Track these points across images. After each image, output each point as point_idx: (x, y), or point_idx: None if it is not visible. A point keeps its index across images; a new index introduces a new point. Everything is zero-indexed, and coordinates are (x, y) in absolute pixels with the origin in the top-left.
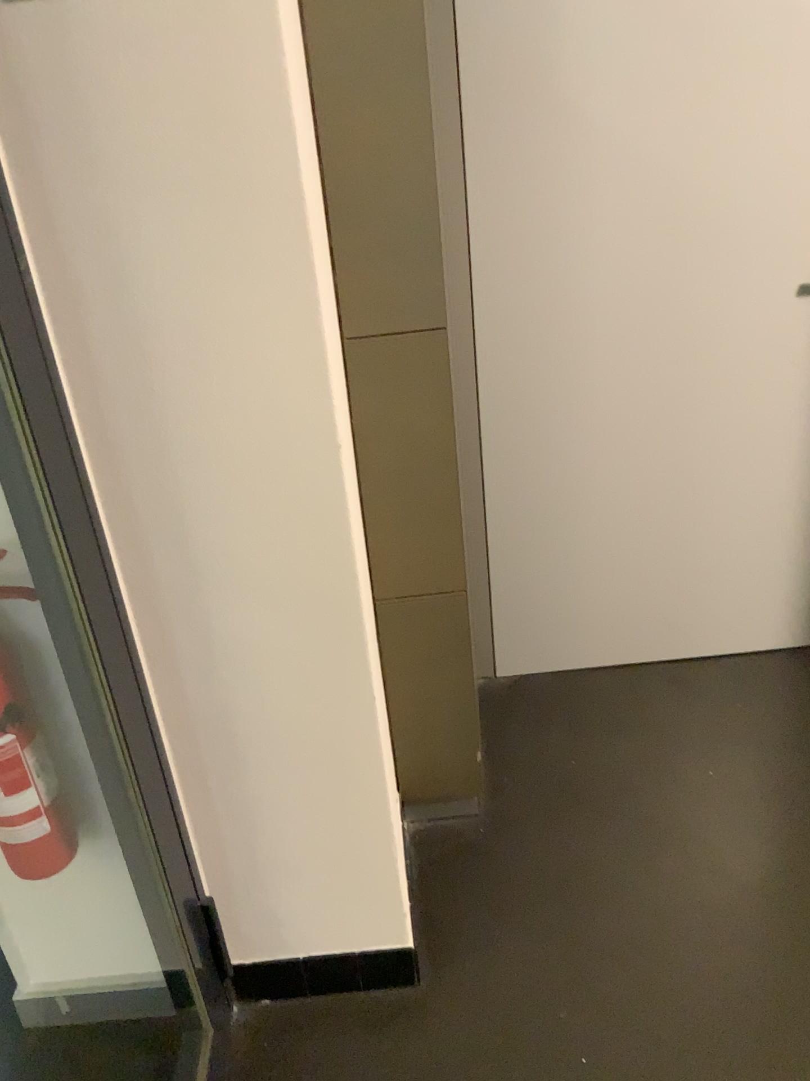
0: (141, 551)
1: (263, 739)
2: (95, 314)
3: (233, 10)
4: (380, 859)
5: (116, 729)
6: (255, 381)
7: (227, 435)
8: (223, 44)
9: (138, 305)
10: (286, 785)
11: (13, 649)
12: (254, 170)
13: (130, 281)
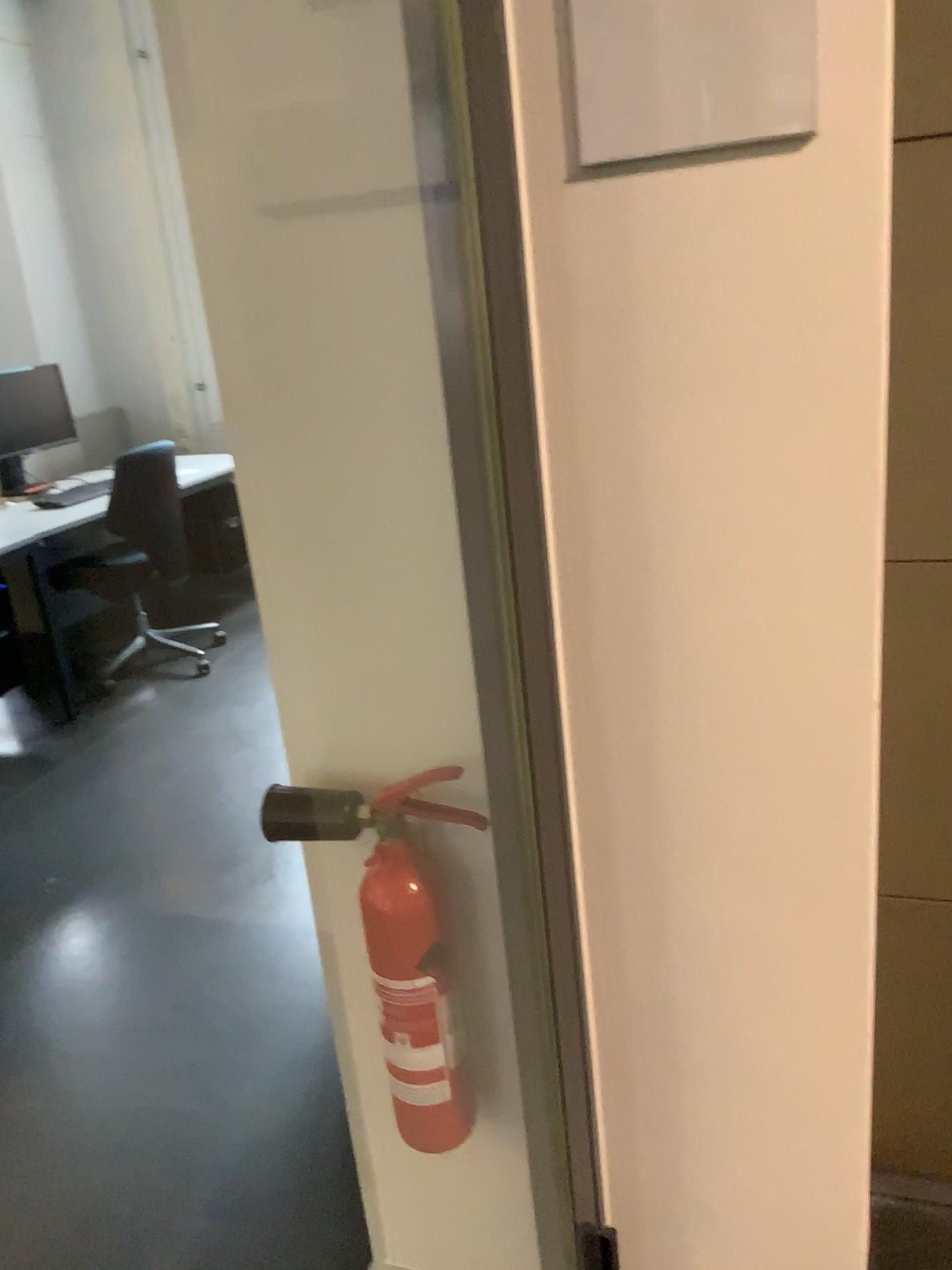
0: (610, 789)
1: (718, 1048)
2: (607, 513)
3: (832, 176)
4: (848, 1247)
5: (548, 996)
6: (785, 607)
7: (738, 668)
8: (814, 214)
9: (658, 506)
10: (738, 1114)
11: (448, 875)
12: (827, 359)
13: (654, 478)
